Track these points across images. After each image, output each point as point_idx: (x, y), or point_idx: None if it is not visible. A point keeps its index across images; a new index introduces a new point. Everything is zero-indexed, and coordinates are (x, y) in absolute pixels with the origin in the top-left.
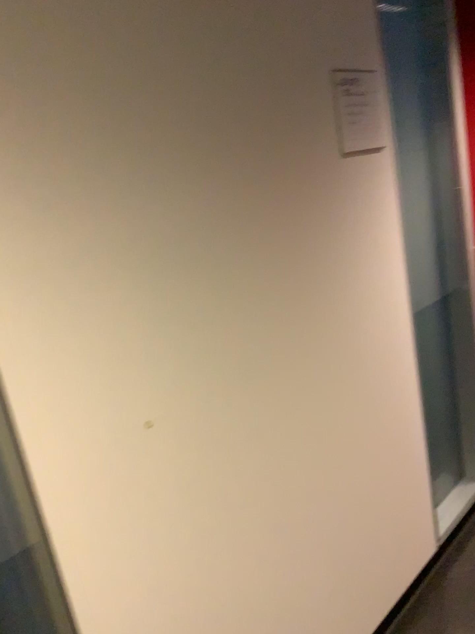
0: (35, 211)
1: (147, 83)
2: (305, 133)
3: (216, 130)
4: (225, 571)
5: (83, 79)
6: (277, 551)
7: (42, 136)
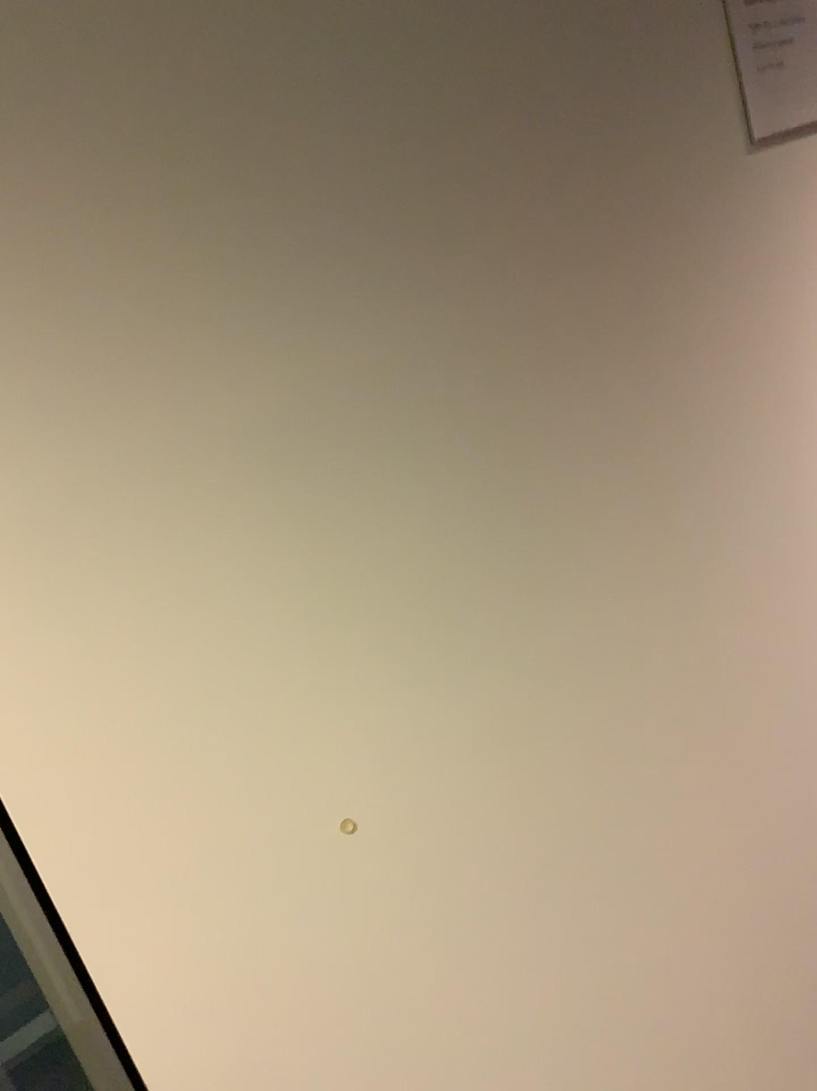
0: None
1: (245, 31)
2: (653, 107)
3: (431, 128)
4: None
5: (77, 41)
6: (631, 1042)
7: None
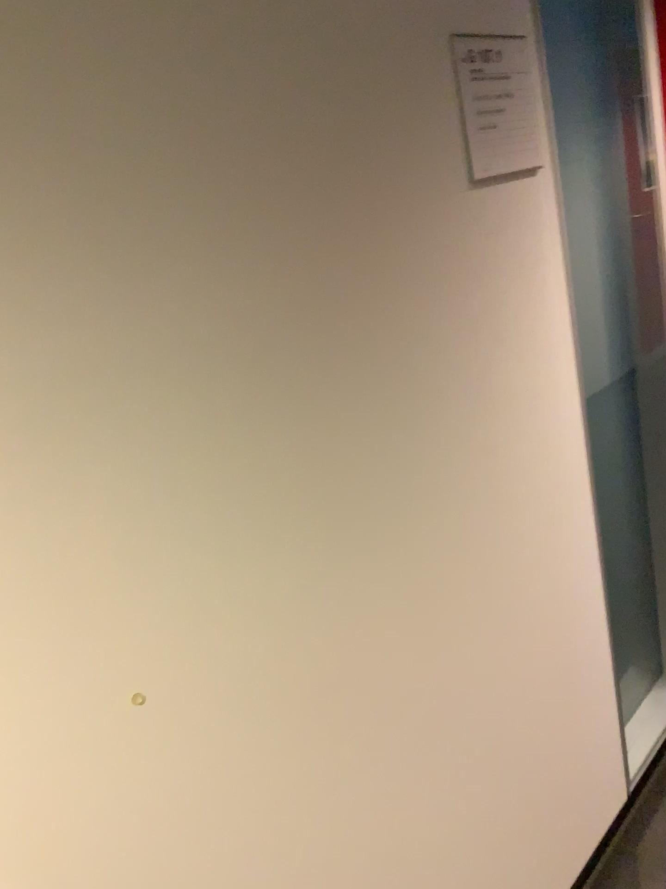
0: None
1: (111, 65)
2: (408, 148)
3: (249, 149)
4: None
5: None
6: (378, 846)
7: None
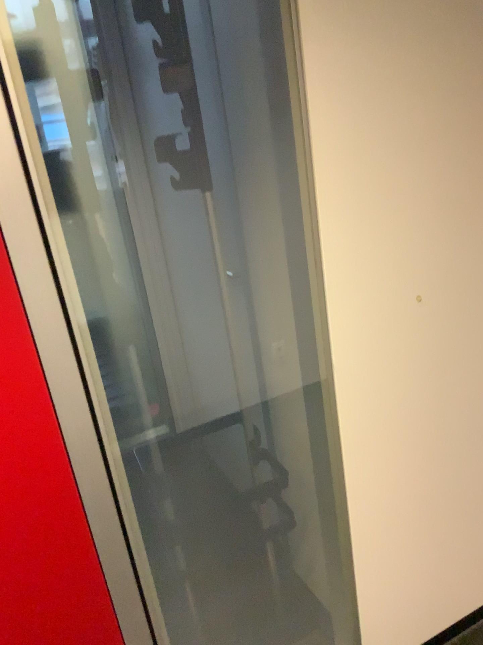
0: (352, 95)
1: None
2: None
3: None
4: (446, 444)
5: None
6: None
7: (367, 24)
